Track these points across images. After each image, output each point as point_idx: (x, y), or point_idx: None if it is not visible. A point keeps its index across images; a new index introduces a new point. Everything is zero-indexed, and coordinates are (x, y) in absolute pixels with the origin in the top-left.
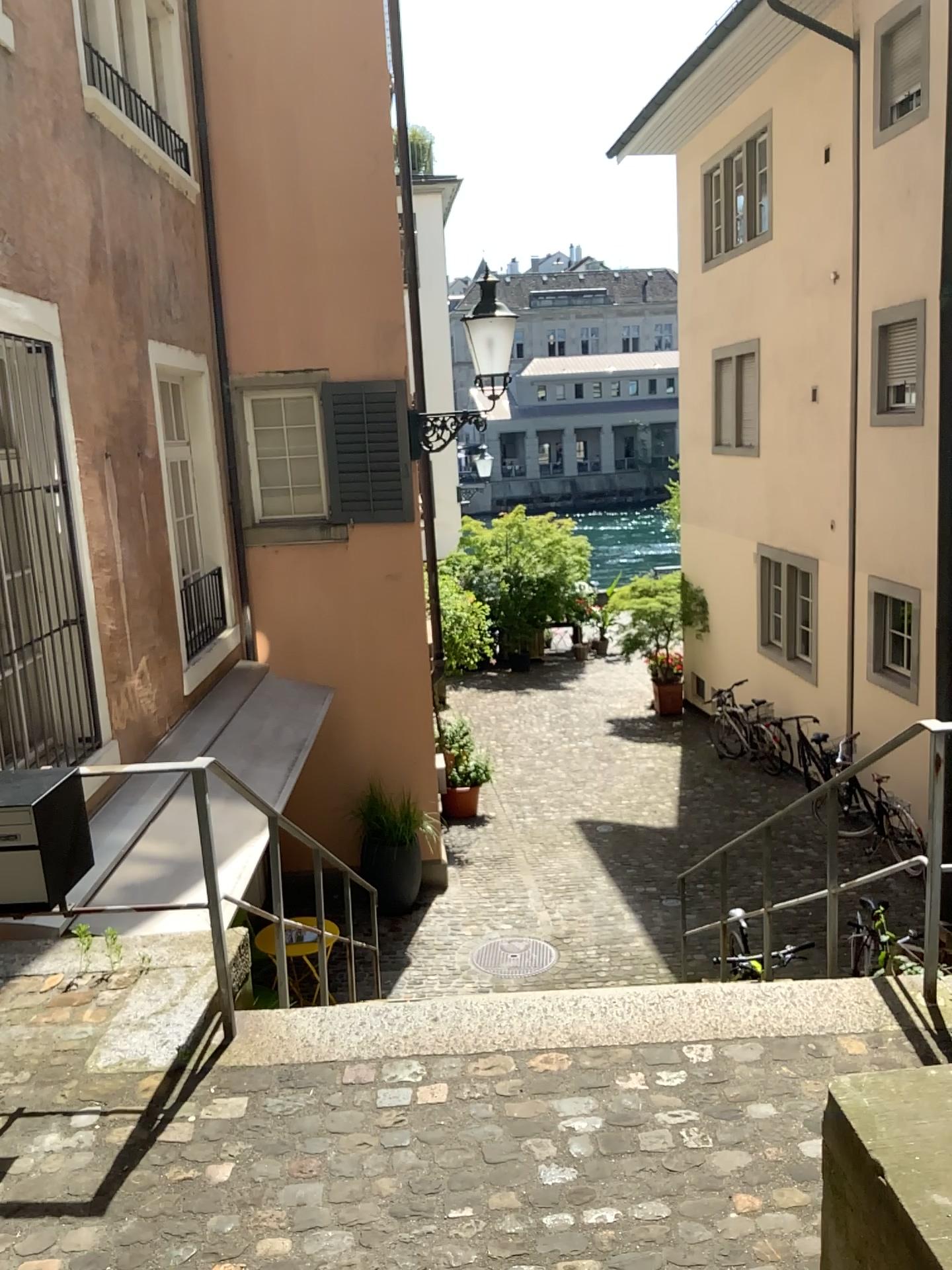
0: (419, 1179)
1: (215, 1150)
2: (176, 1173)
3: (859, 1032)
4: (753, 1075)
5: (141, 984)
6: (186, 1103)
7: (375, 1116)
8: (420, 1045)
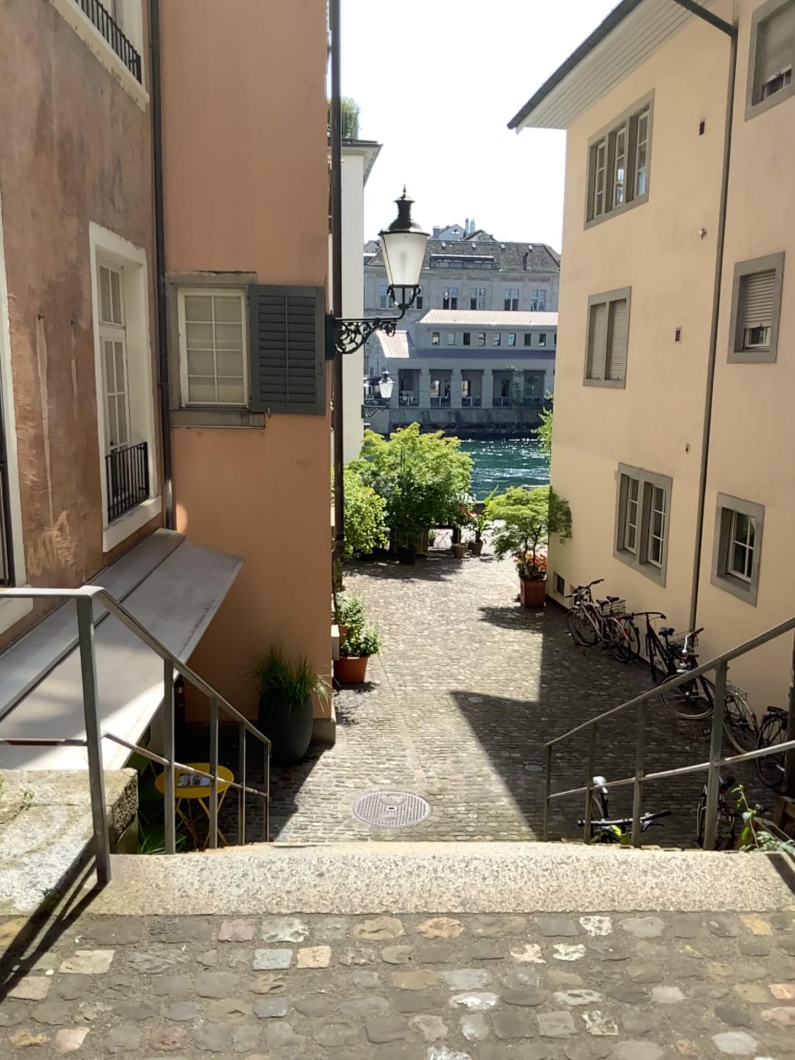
0: (295, 1059)
1: (70, 1014)
2: (22, 1039)
3: (760, 911)
4: (658, 953)
5: (18, 821)
6: (44, 957)
7: (250, 982)
8: (304, 902)
